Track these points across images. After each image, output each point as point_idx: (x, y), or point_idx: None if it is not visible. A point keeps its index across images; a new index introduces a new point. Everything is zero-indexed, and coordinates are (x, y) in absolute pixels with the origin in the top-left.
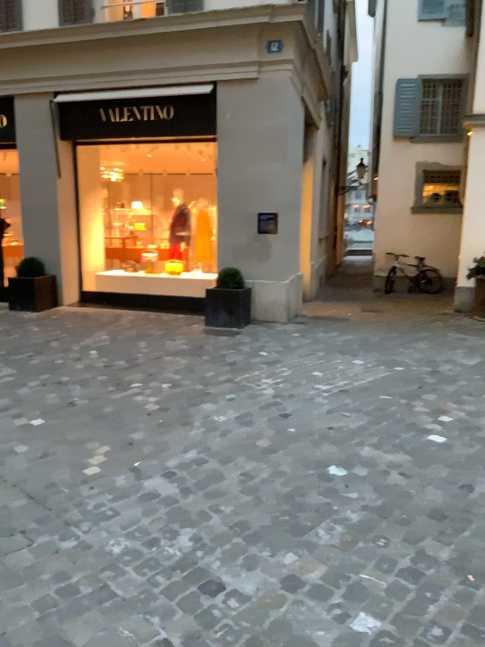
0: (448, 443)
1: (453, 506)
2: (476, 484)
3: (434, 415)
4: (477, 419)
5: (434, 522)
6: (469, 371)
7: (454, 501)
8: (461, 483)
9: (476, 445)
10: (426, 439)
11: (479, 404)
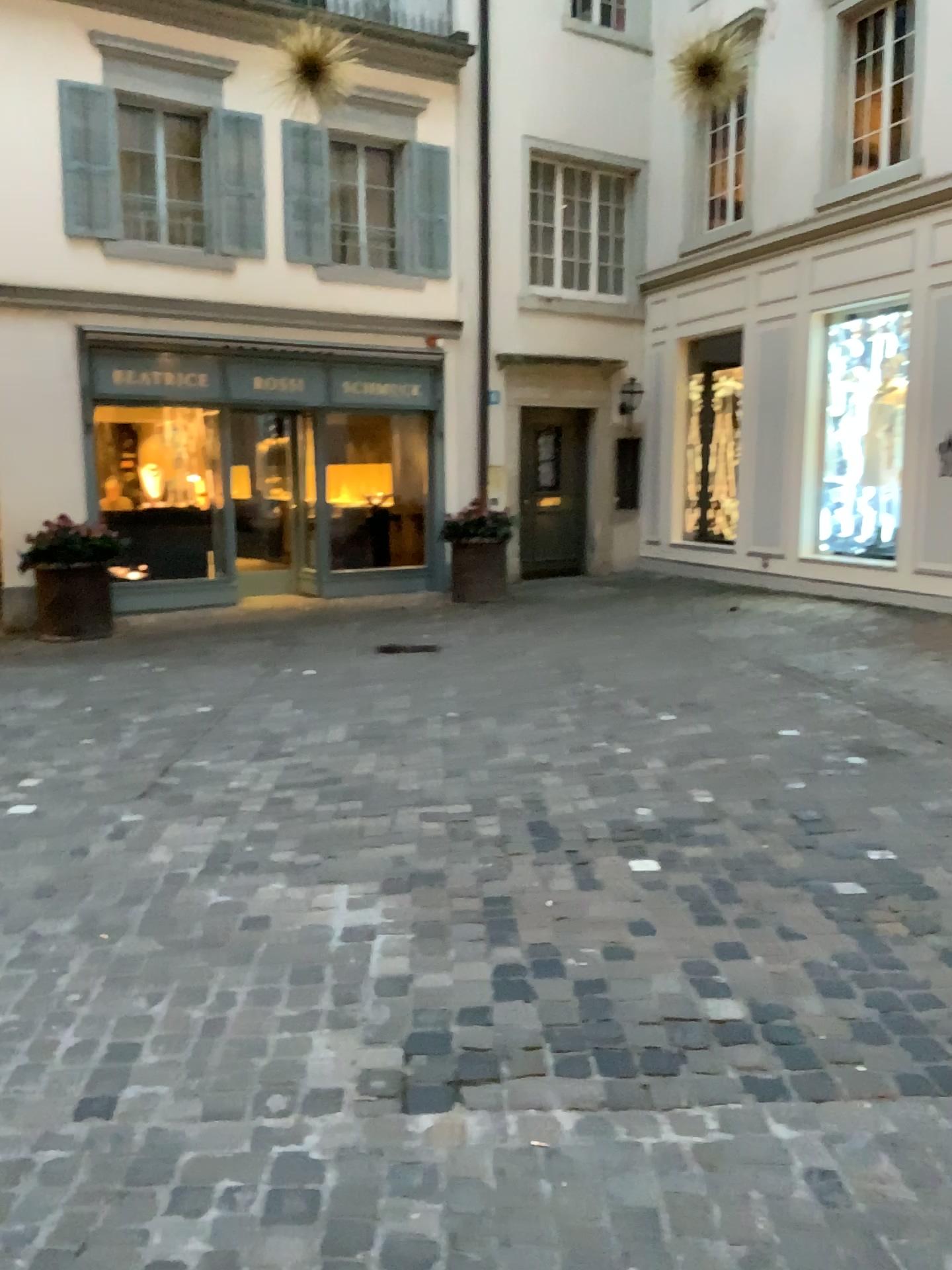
0: (42, 810)
1: (67, 875)
2: (92, 844)
3: (11, 783)
4: (78, 772)
5: (44, 900)
6: (53, 715)
7: (66, 869)
8: (72, 849)
9: (83, 801)
10: (7, 814)
11: (77, 753)
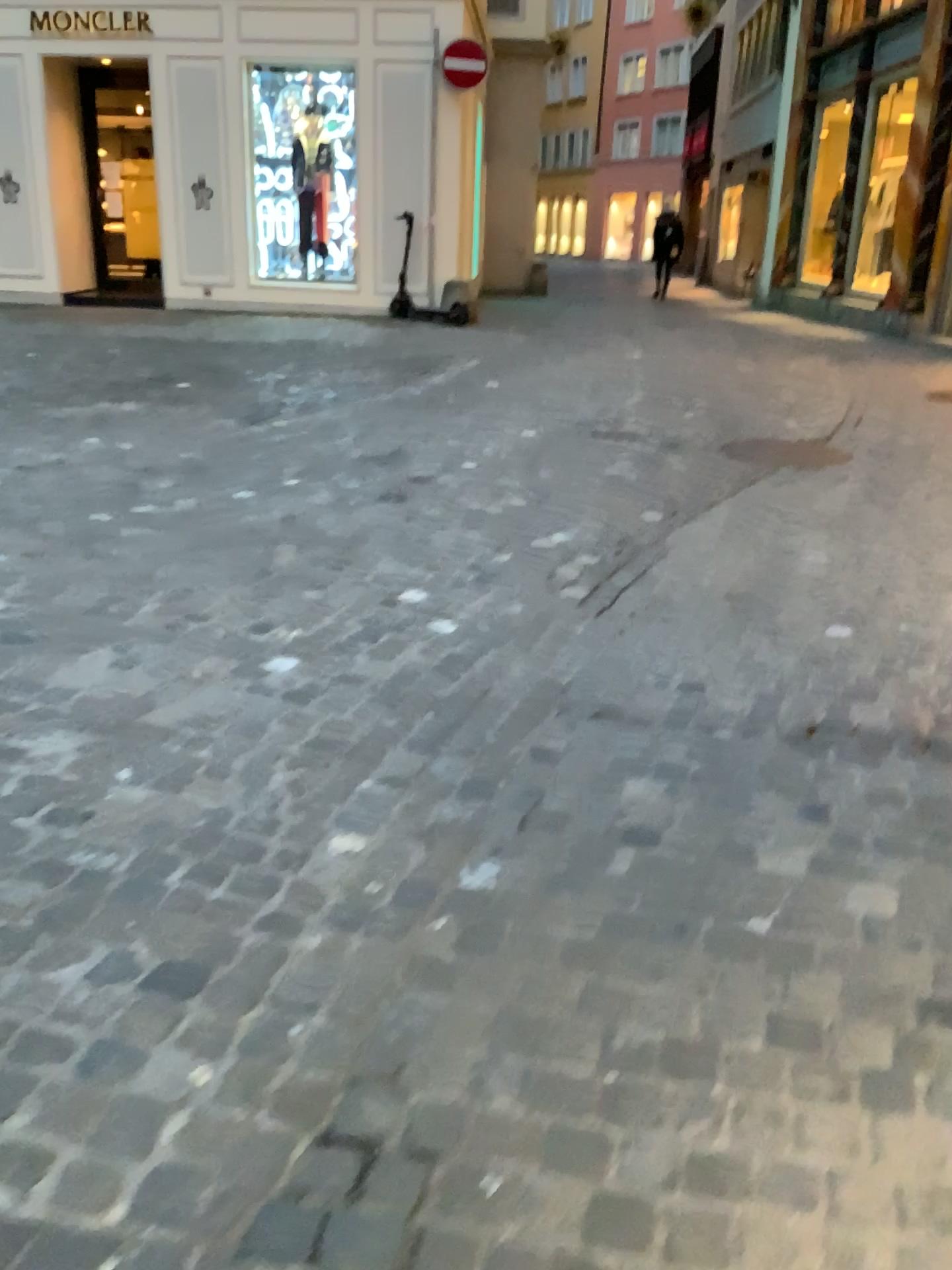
0: None
1: None
2: None
3: None
4: None
5: None
6: None
7: None
8: None
9: None
10: None
11: None
